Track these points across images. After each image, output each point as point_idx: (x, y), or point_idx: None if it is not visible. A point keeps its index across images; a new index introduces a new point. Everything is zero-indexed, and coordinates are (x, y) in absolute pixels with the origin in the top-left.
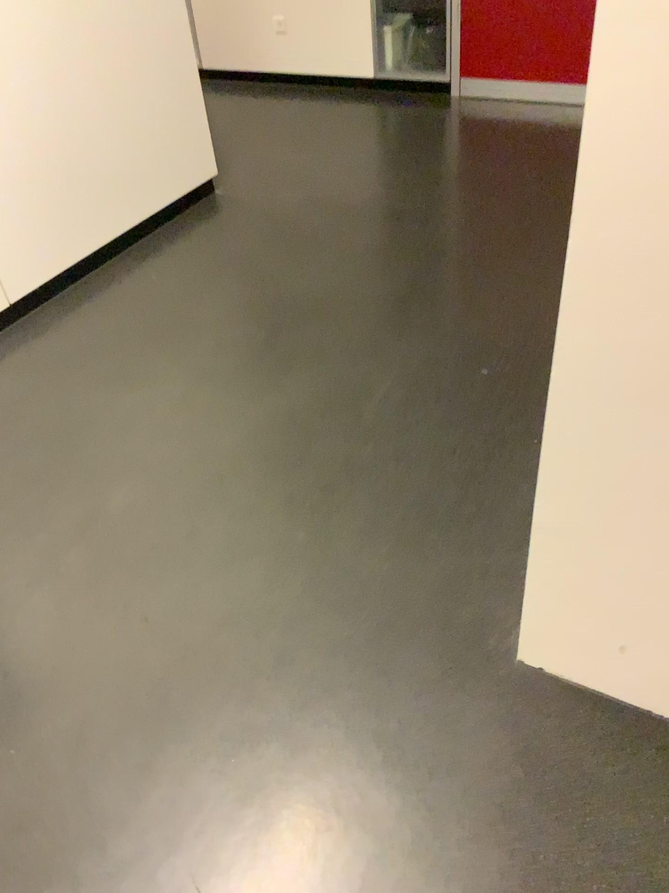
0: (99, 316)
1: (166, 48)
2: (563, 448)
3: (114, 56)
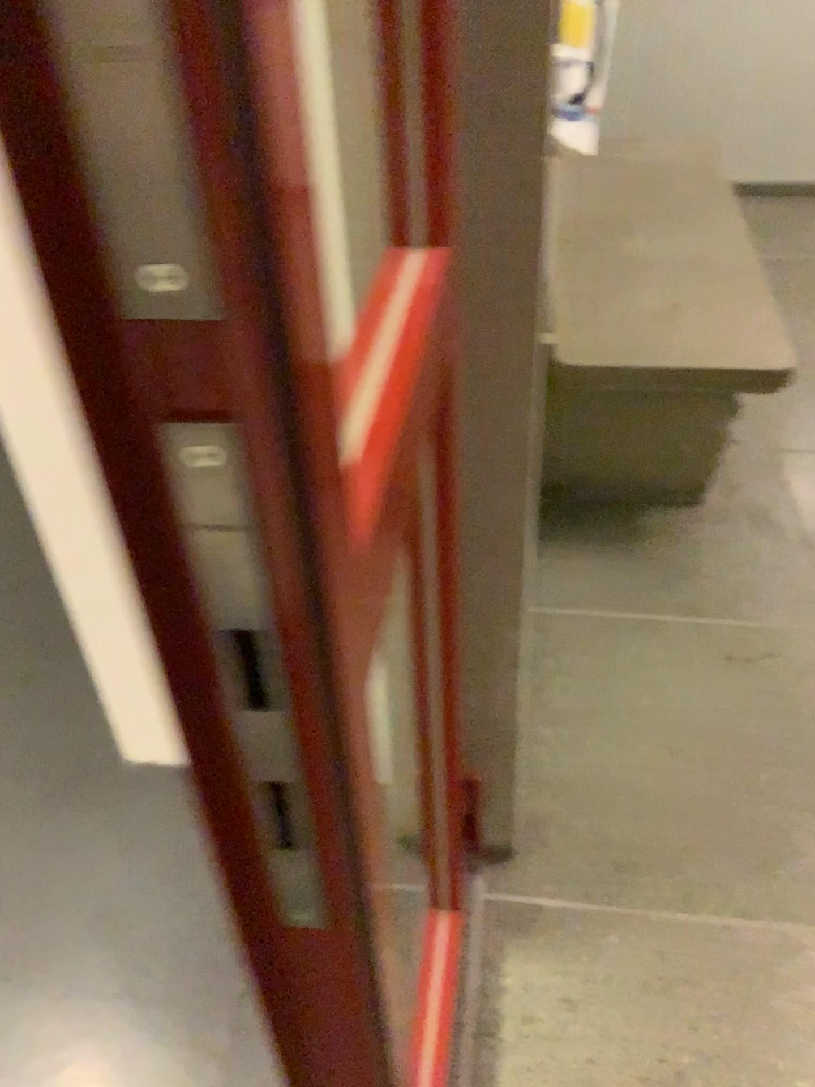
0: None
1: None
2: (53, 495)
3: None
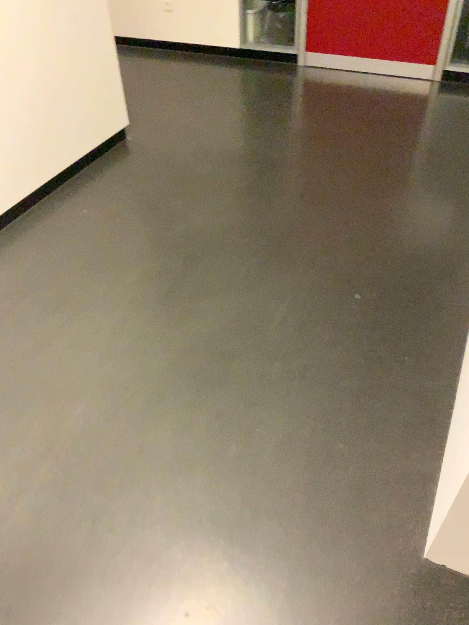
0: (47, 242)
1: (94, 24)
2: None
3: (55, 30)
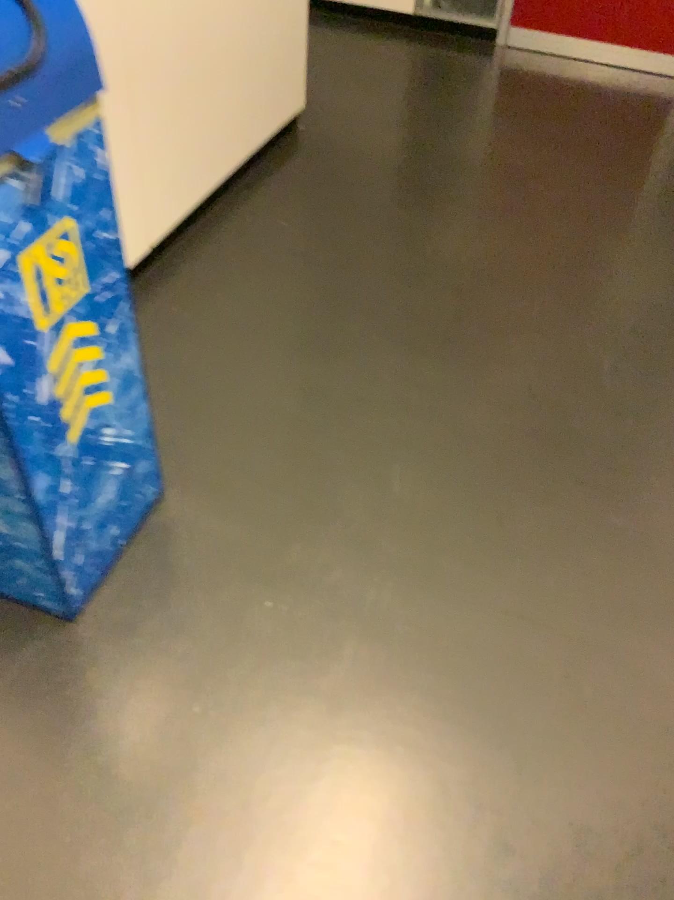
0: (249, 270)
1: None
2: None
3: None
